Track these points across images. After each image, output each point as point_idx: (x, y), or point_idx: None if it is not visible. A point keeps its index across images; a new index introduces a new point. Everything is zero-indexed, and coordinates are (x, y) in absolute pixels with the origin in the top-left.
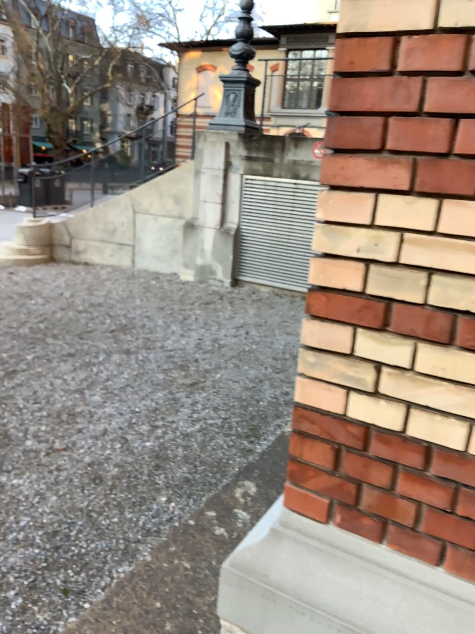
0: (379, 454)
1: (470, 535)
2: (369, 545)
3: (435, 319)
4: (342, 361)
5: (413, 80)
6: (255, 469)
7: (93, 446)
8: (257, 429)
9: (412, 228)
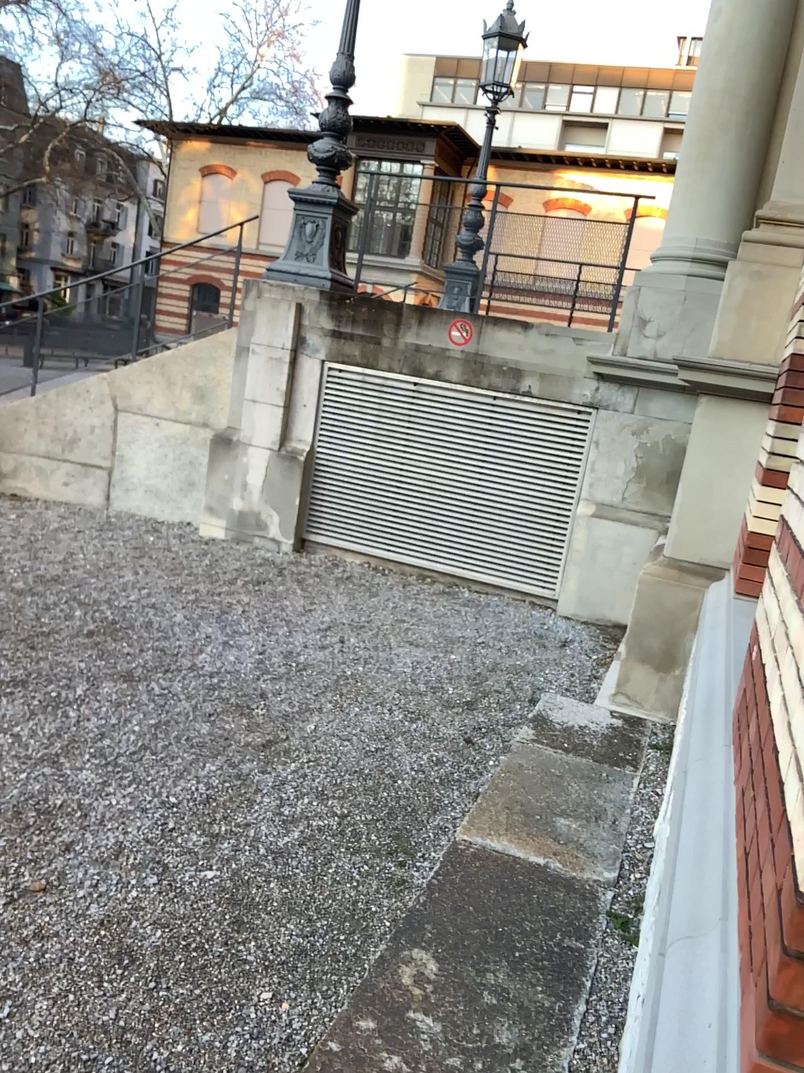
0: None
1: None
2: None
3: None
4: None
5: None
6: (426, 925)
7: (104, 884)
8: (407, 838)
9: None
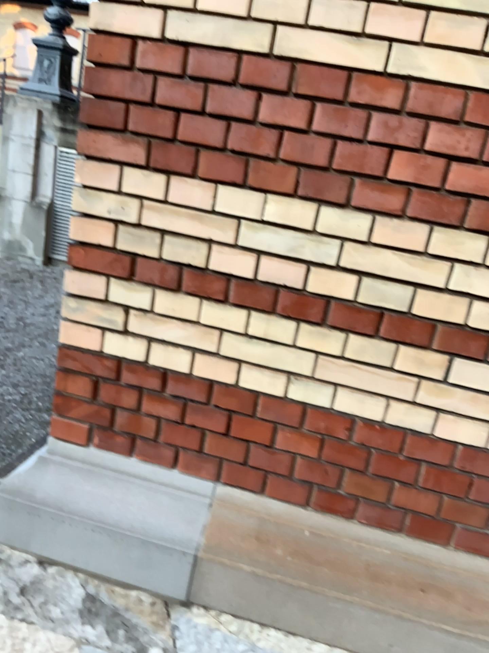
0: (127, 381)
1: (194, 439)
2: (121, 459)
3: (167, 269)
4: (97, 304)
5: (148, 77)
6: None
7: None
8: None
9: (149, 196)
